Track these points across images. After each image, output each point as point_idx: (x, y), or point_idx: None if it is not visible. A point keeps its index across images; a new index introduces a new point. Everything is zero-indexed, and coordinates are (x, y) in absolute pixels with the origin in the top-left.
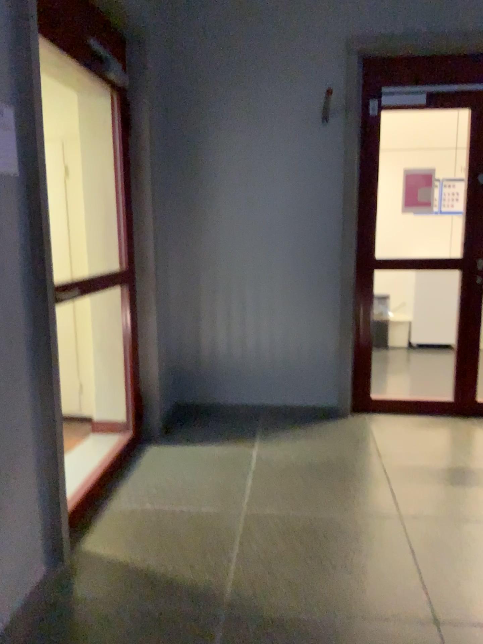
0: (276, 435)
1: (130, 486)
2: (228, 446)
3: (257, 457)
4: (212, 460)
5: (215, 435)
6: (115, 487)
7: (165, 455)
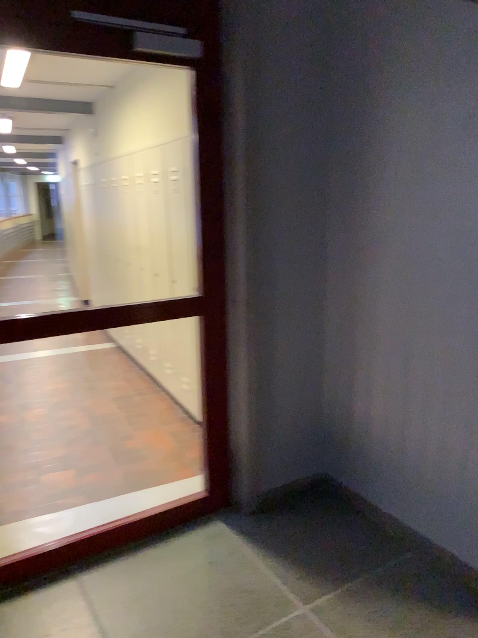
0: (367, 601)
1: (113, 567)
2: (282, 577)
3: (285, 623)
4: (233, 587)
5: (296, 550)
6: (106, 558)
7: (207, 544)
